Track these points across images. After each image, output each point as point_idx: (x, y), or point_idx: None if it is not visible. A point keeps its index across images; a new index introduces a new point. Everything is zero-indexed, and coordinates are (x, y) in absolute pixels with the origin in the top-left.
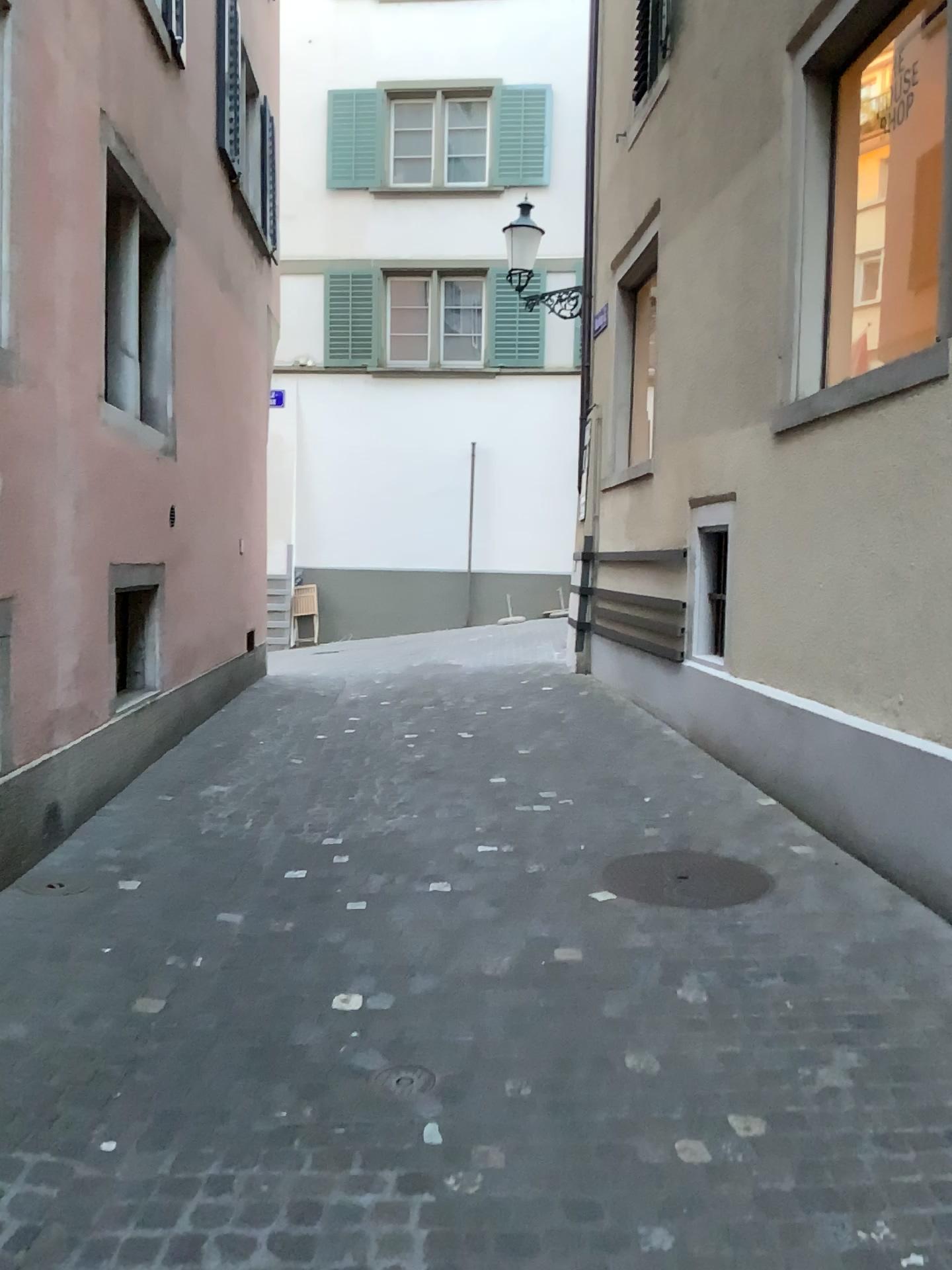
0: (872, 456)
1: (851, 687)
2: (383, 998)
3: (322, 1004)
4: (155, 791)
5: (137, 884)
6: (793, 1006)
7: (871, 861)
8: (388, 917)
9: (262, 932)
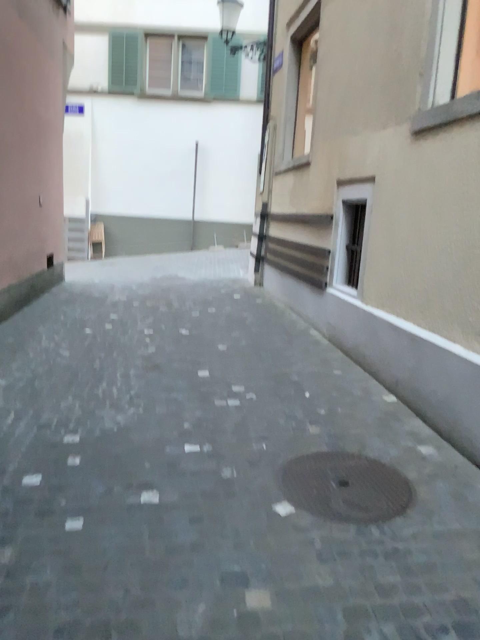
0: None
1: (472, 332)
2: None
3: None
4: None
5: None
6: None
7: None
8: (101, 542)
9: None
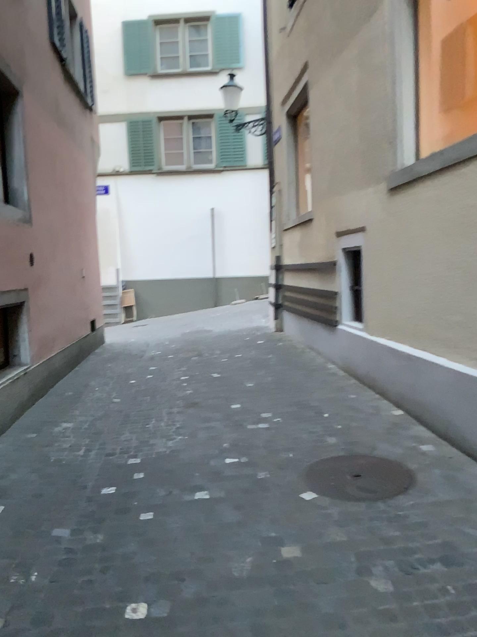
0: (458, 199)
1: (452, 345)
2: (162, 606)
3: (118, 615)
4: (26, 431)
5: (1, 510)
6: (454, 591)
7: (474, 456)
8: (168, 525)
9: (81, 547)
